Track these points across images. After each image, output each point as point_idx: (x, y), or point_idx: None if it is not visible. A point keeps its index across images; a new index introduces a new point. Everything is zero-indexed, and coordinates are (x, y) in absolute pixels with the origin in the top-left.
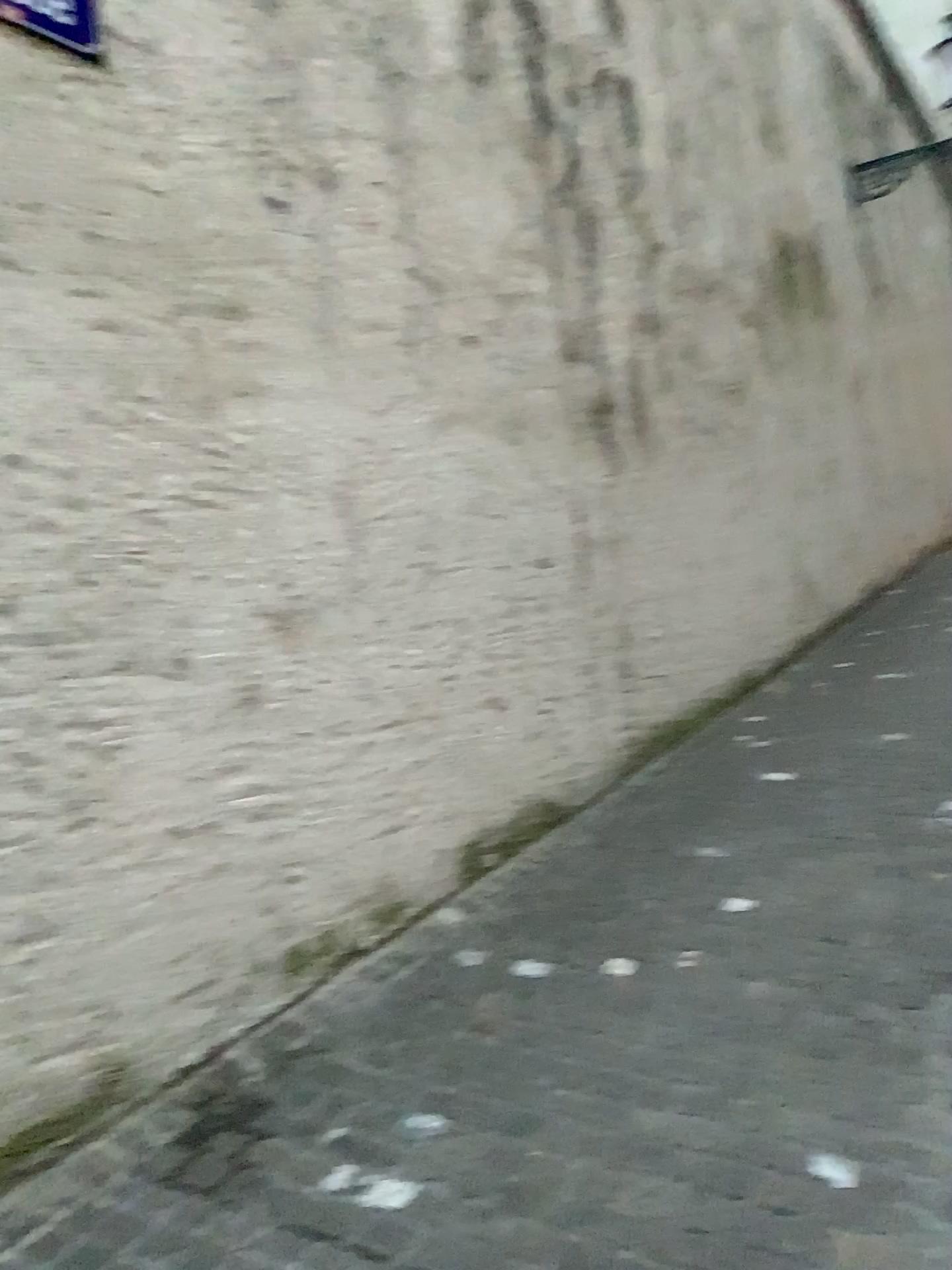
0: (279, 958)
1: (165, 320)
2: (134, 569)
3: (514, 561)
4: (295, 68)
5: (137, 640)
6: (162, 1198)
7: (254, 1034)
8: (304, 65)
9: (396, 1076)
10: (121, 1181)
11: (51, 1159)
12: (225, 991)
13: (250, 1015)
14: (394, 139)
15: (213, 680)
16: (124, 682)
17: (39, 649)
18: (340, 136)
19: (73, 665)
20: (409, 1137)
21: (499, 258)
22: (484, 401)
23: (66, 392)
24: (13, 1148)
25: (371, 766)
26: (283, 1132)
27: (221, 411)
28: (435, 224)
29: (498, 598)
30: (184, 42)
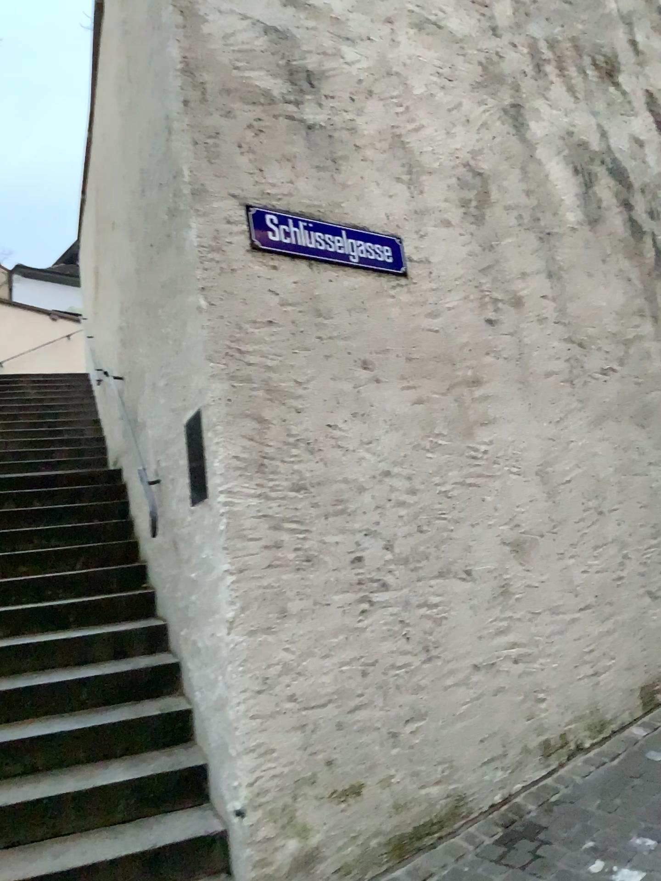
0: (538, 746)
1: (445, 395)
2: (443, 525)
3: (652, 504)
4: (493, 252)
5: (448, 562)
6: (498, 869)
7: (530, 791)
8: (497, 249)
9: (622, 818)
10: (473, 858)
11: (434, 843)
12: (511, 762)
13: (526, 778)
14: (548, 273)
15: (487, 583)
16: (444, 584)
17: (405, 568)
18: (520, 280)
19: (420, 576)
20: (637, 849)
21: (618, 323)
22: (620, 408)
23: (405, 439)
24: (417, 832)
25: (578, 633)
26: (559, 841)
27: (475, 437)
28: (577, 313)
29: (644, 528)
30: (440, 256)
